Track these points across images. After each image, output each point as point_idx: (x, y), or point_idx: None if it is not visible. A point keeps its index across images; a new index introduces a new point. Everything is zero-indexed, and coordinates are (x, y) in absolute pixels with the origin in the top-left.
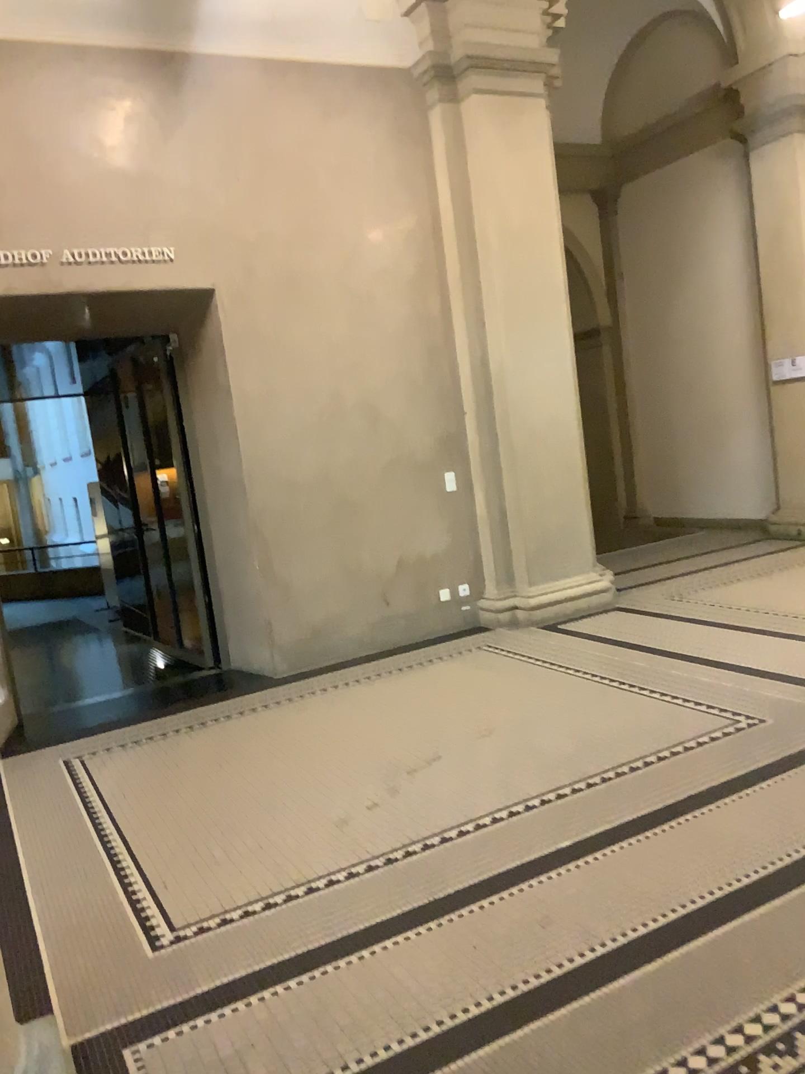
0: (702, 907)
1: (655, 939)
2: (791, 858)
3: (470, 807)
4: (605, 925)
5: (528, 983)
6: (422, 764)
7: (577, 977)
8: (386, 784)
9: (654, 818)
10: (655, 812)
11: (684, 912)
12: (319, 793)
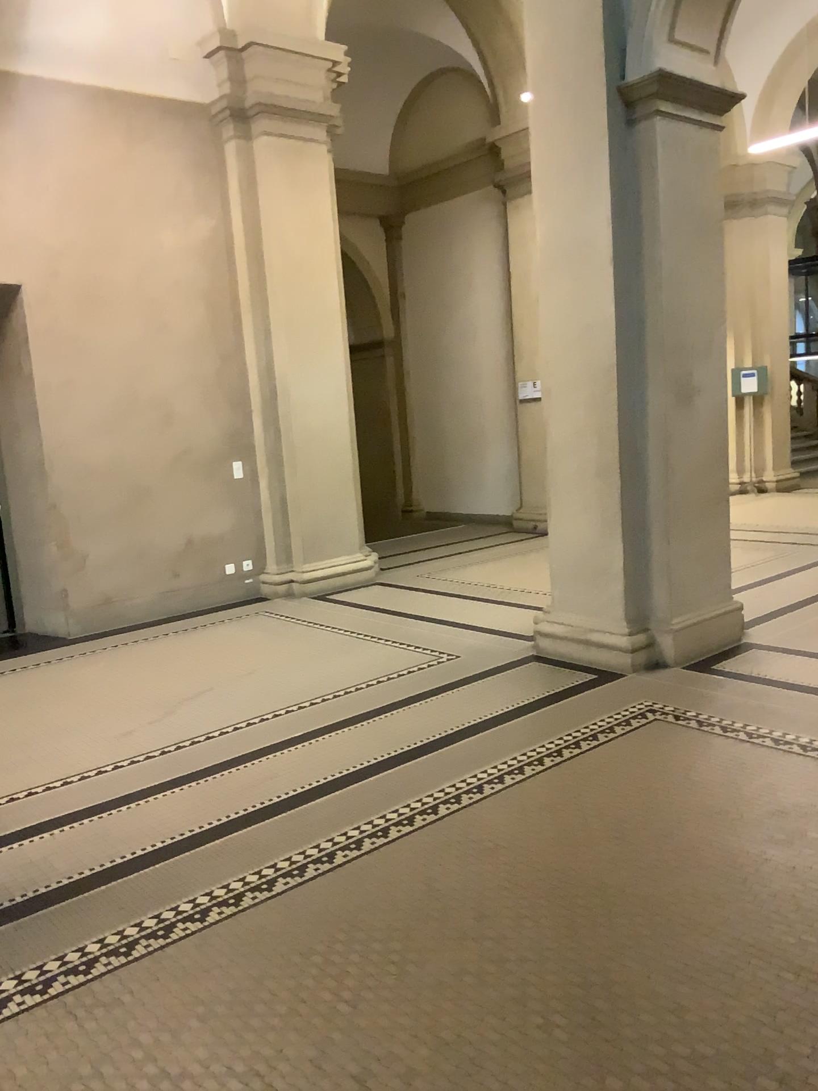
0: (381, 763)
1: (344, 780)
2: (448, 735)
3: (231, 719)
4: (314, 776)
5: (254, 807)
6: (196, 694)
7: (289, 802)
8: (166, 708)
9: (364, 718)
10: (367, 715)
11: (368, 766)
12: (108, 716)
